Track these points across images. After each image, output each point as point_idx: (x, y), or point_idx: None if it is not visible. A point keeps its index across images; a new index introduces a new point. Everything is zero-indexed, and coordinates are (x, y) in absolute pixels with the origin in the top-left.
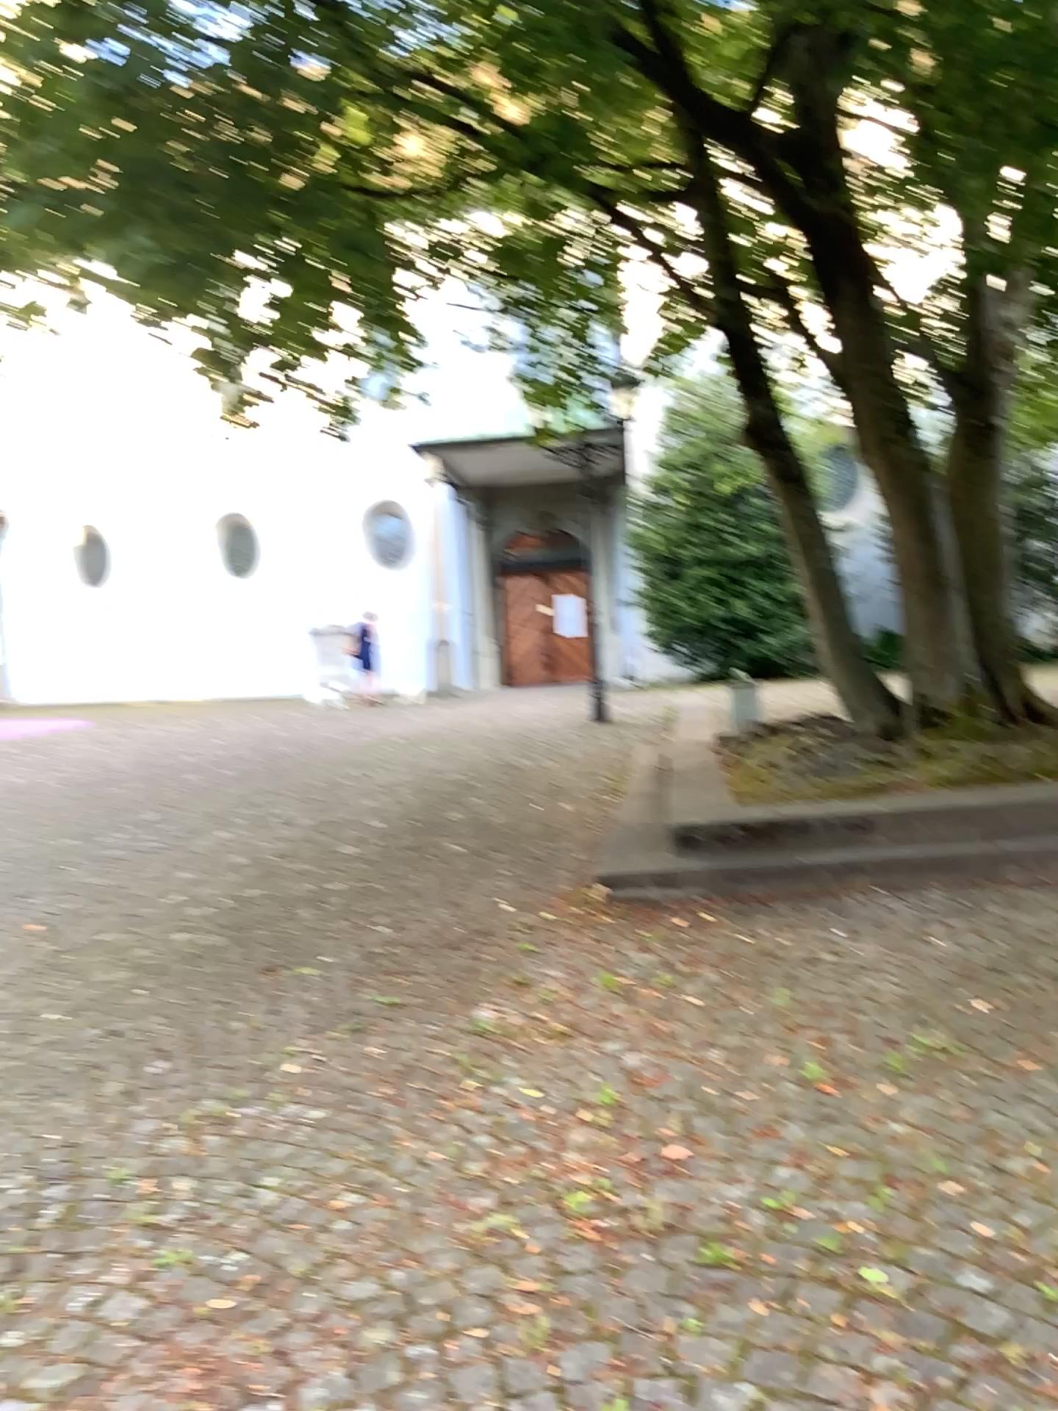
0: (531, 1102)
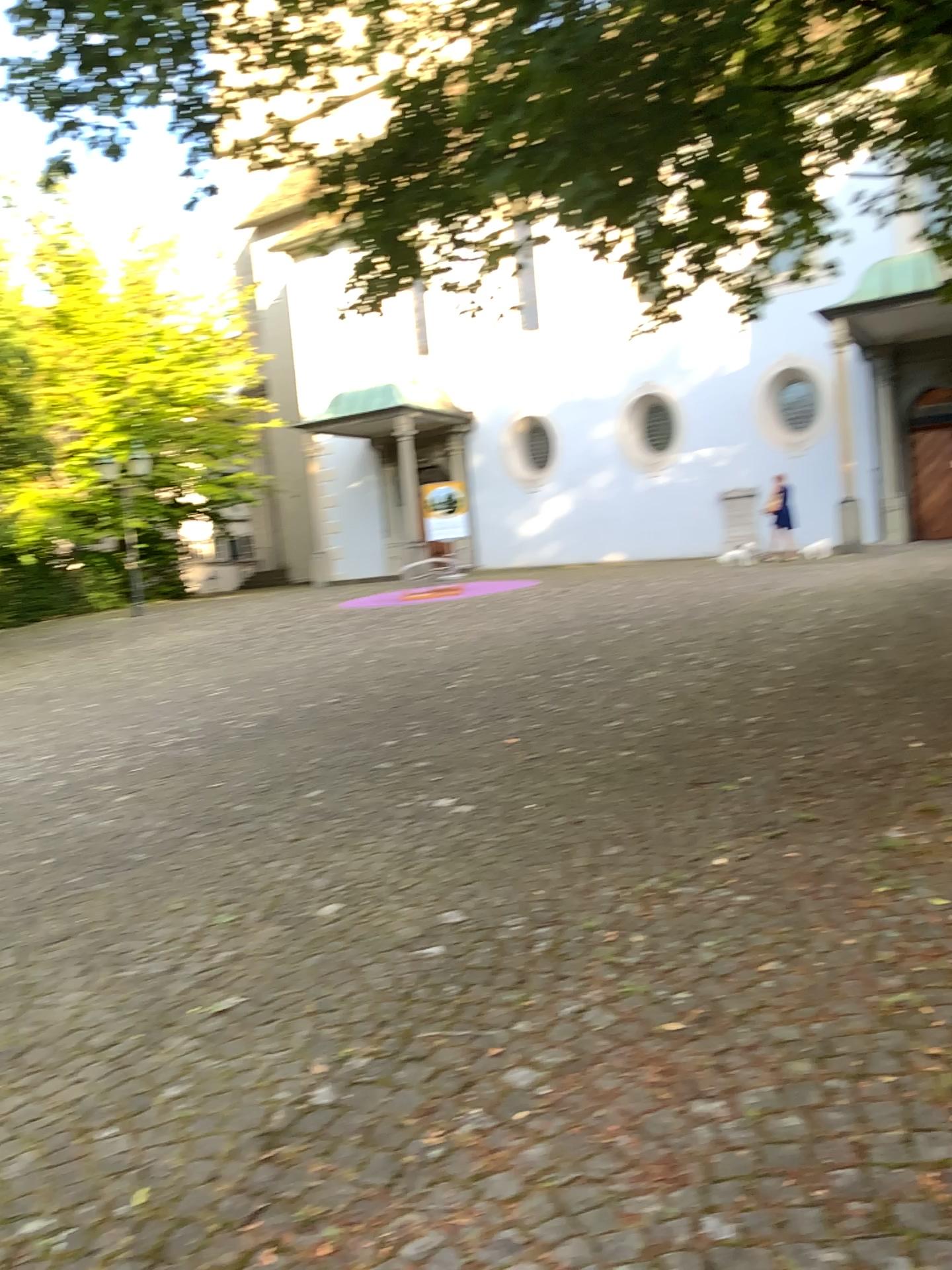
0: (935, 912)
